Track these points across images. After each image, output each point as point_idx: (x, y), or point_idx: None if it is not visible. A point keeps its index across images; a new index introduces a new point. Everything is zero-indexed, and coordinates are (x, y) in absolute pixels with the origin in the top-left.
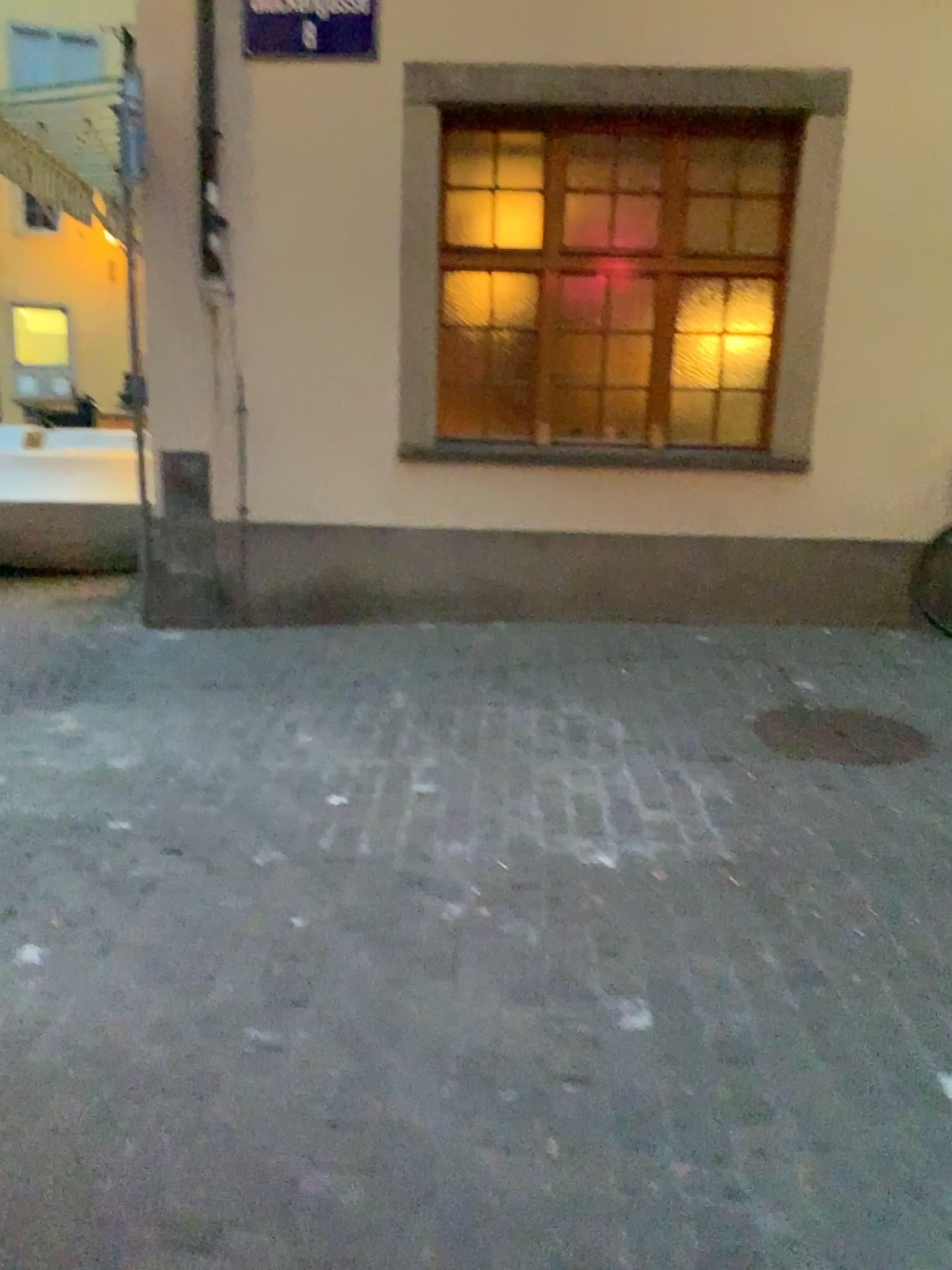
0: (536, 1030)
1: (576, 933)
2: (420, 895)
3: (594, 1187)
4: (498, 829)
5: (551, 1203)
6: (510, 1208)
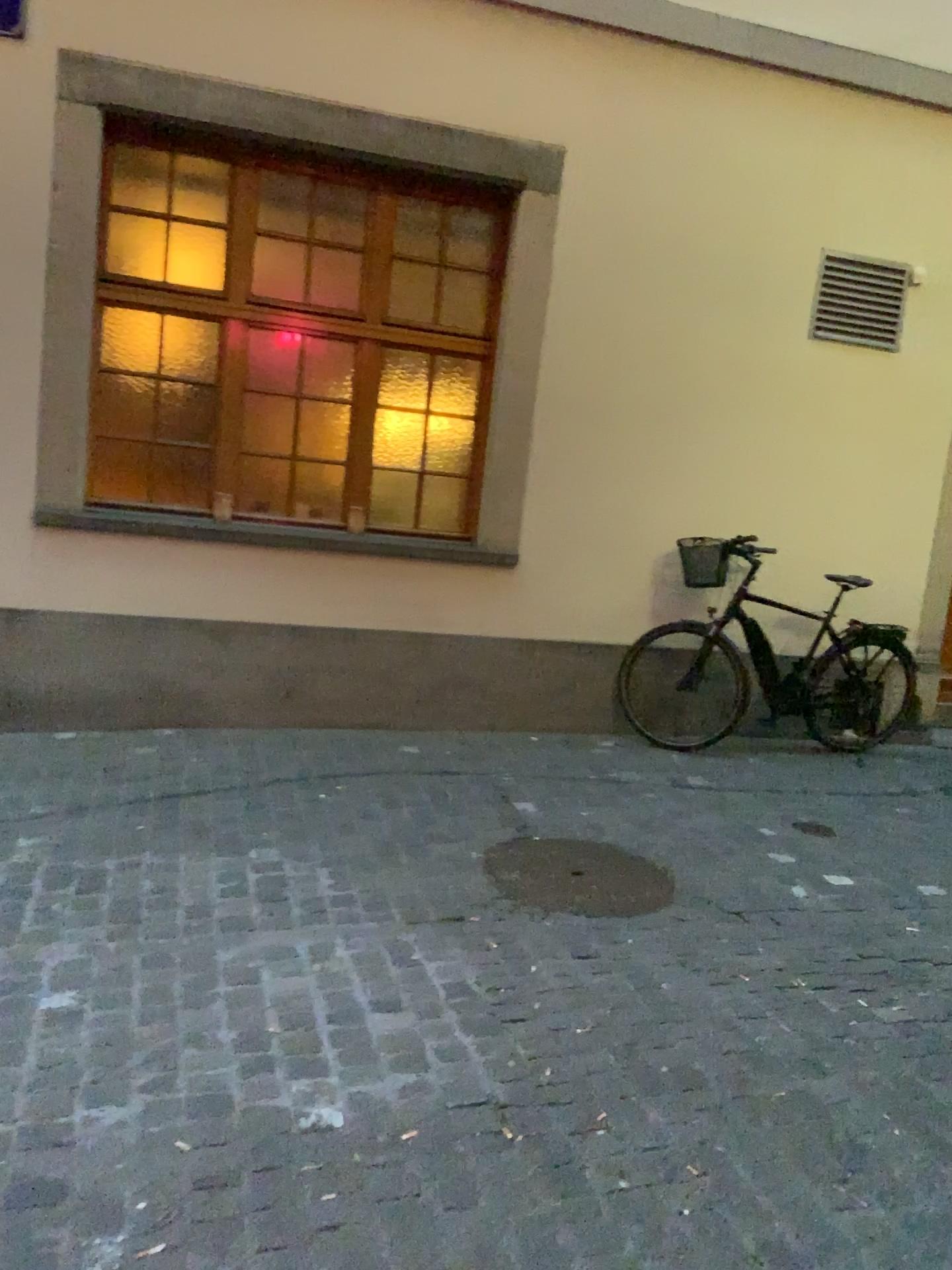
0: None
1: None
2: (50, 1234)
3: None
4: (171, 1072)
5: None
6: None
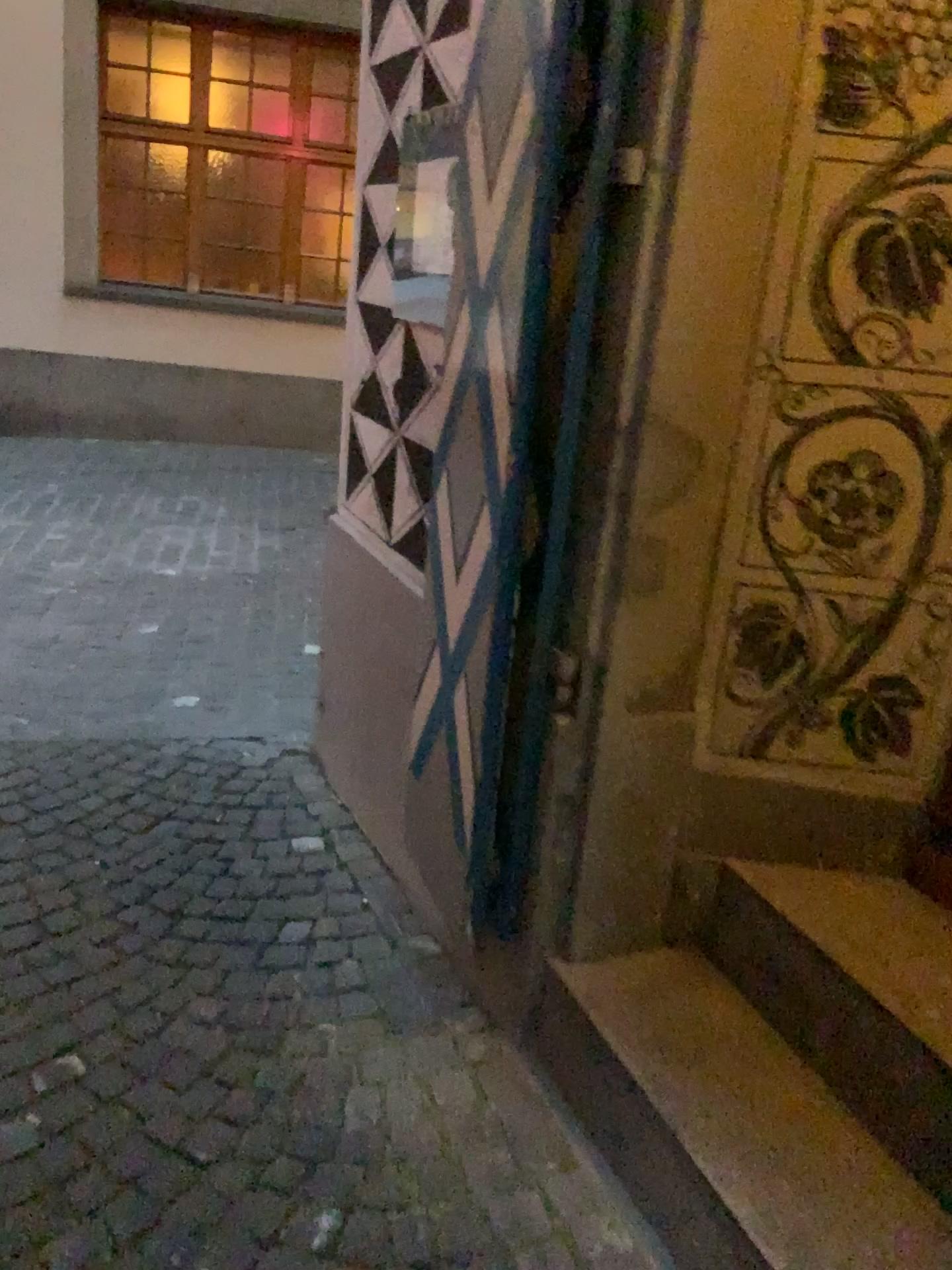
0: (81, 631)
1: (128, 597)
2: (30, 582)
3: (86, 675)
4: (100, 555)
5: (60, 680)
6: (36, 682)
